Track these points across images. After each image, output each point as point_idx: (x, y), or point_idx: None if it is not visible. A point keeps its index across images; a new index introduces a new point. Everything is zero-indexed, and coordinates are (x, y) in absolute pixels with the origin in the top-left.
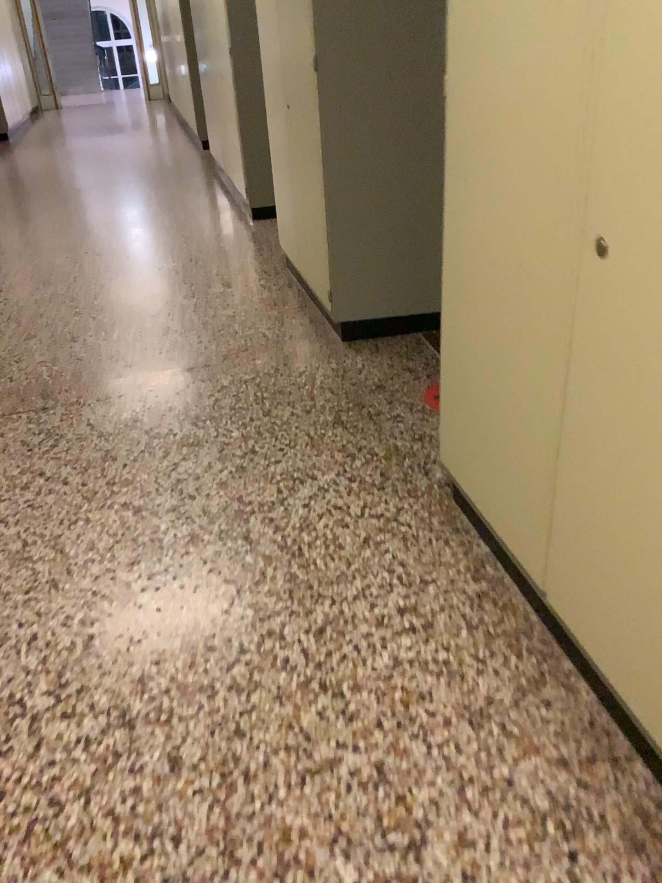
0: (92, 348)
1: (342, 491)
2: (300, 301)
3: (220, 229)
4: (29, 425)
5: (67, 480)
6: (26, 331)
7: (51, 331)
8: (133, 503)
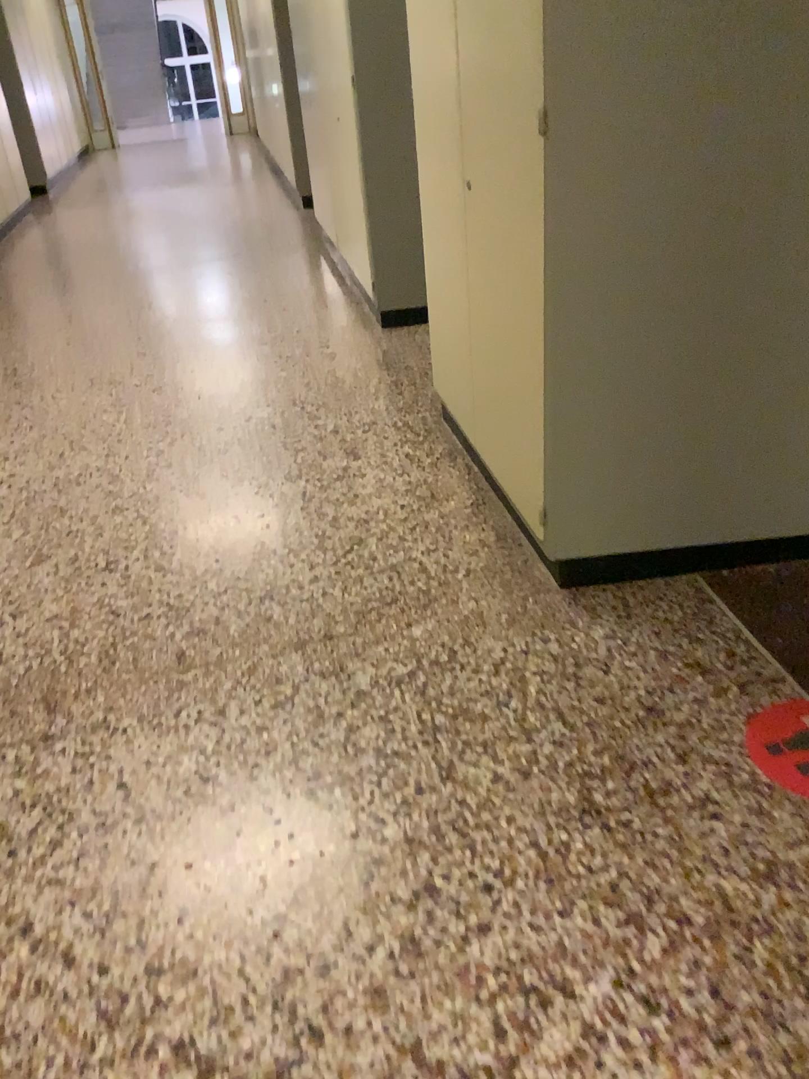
0: (138, 592)
1: (639, 1049)
2: (477, 495)
3: (336, 345)
4: (16, 786)
5: (69, 960)
6: (35, 549)
7: (73, 549)
8: (196, 1047)
